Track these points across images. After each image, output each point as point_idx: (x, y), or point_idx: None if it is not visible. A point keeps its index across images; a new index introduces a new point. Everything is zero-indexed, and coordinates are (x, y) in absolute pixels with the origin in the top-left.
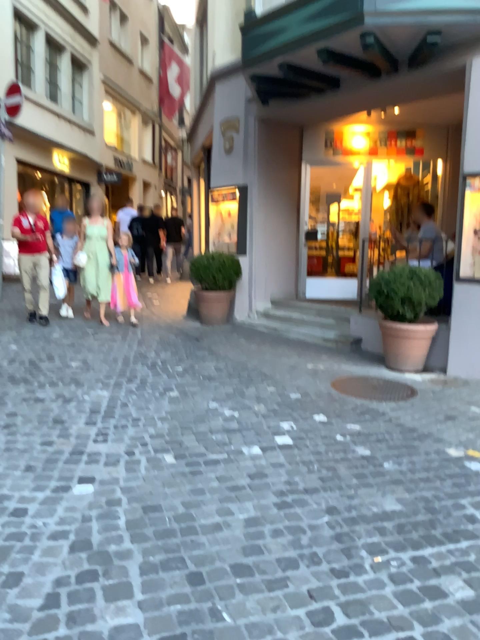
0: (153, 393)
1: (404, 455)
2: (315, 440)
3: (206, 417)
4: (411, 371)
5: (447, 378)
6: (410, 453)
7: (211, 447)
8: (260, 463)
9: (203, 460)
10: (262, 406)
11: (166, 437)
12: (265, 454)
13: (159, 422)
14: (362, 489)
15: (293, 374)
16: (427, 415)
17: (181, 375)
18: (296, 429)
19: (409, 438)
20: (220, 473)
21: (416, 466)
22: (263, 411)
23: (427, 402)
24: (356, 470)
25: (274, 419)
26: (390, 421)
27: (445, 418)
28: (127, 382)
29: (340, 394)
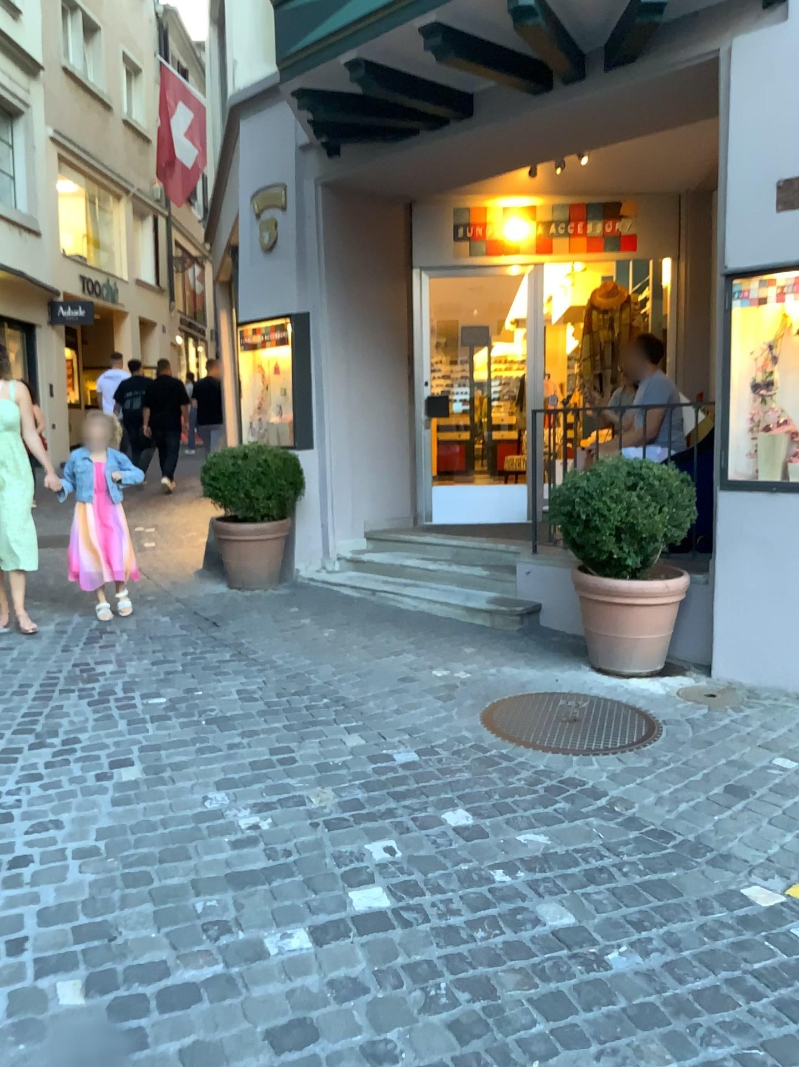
0: (82, 775)
1: (653, 923)
2: (443, 892)
3: (197, 835)
4: (642, 674)
5: (716, 689)
6: (667, 914)
7: (188, 940)
8: (305, 987)
9: (159, 989)
10: (330, 795)
11: (83, 915)
12: (323, 949)
13: (79, 861)
14: (562, 1057)
15: (401, 701)
16: (690, 792)
17: (157, 722)
18: (400, 860)
19: (660, 866)
20: (195, 1037)
21: (685, 960)
22: (329, 809)
23: (684, 753)
24: (544, 989)
25: (352, 830)
26: (612, 815)
27: (731, 797)
28: (29, 749)
29: (501, 745)
